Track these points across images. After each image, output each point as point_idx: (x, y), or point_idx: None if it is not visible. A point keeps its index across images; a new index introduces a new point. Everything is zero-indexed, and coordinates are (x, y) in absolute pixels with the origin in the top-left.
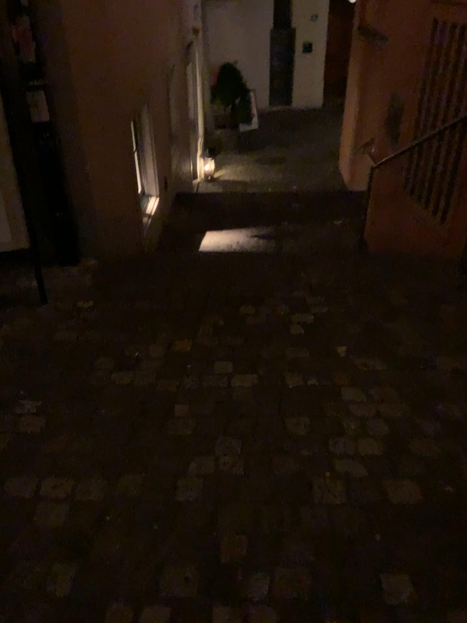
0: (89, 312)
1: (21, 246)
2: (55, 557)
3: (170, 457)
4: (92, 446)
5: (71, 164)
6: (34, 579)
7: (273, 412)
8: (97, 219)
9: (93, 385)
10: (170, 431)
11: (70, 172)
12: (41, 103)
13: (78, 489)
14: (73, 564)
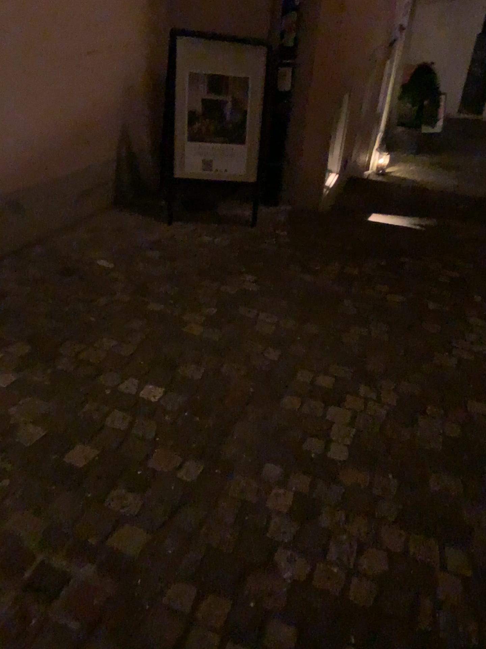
0: (285, 238)
1: (250, 179)
2: (269, 345)
3: (340, 322)
4: (290, 305)
5: (293, 127)
6: (259, 350)
7: (415, 317)
8: (300, 174)
9: (290, 277)
10: (341, 310)
11: (291, 134)
12: (286, 78)
13: (282, 321)
14: (280, 350)
